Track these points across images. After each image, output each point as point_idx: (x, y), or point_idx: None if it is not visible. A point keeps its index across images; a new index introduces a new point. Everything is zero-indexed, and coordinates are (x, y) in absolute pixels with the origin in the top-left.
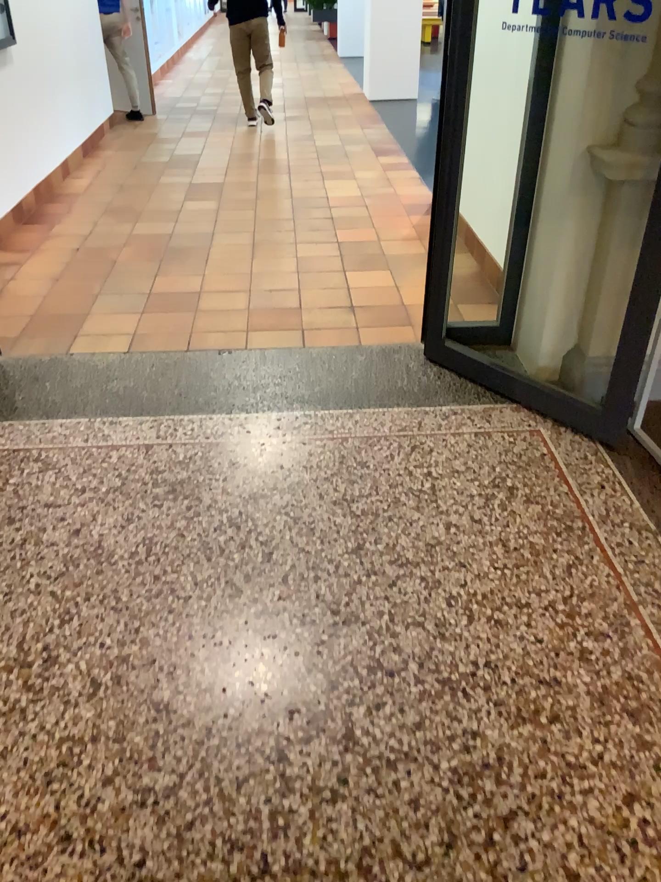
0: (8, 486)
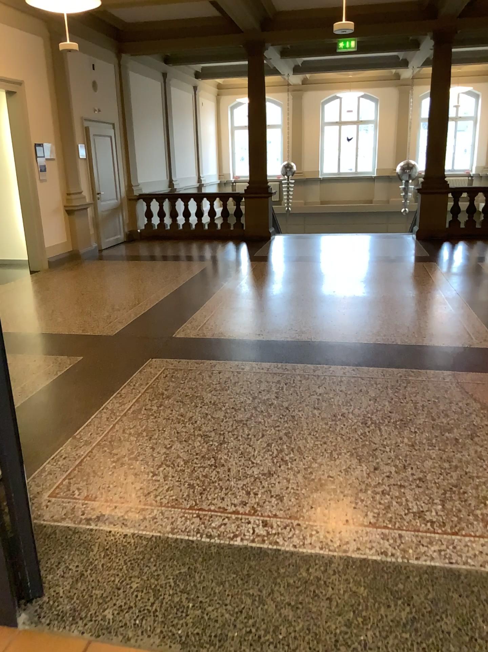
0: (437, 501)
